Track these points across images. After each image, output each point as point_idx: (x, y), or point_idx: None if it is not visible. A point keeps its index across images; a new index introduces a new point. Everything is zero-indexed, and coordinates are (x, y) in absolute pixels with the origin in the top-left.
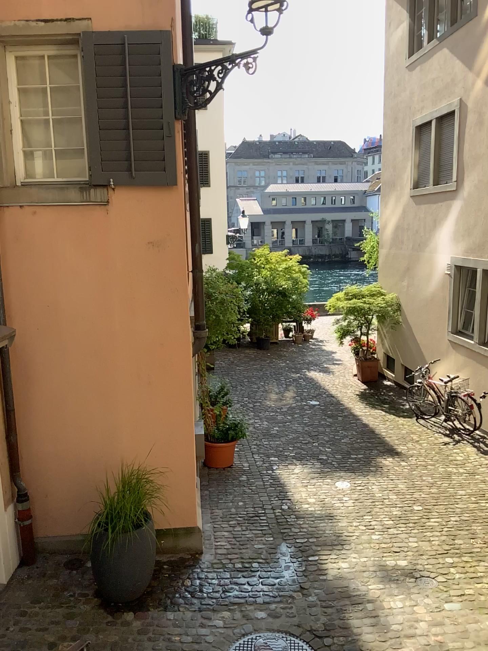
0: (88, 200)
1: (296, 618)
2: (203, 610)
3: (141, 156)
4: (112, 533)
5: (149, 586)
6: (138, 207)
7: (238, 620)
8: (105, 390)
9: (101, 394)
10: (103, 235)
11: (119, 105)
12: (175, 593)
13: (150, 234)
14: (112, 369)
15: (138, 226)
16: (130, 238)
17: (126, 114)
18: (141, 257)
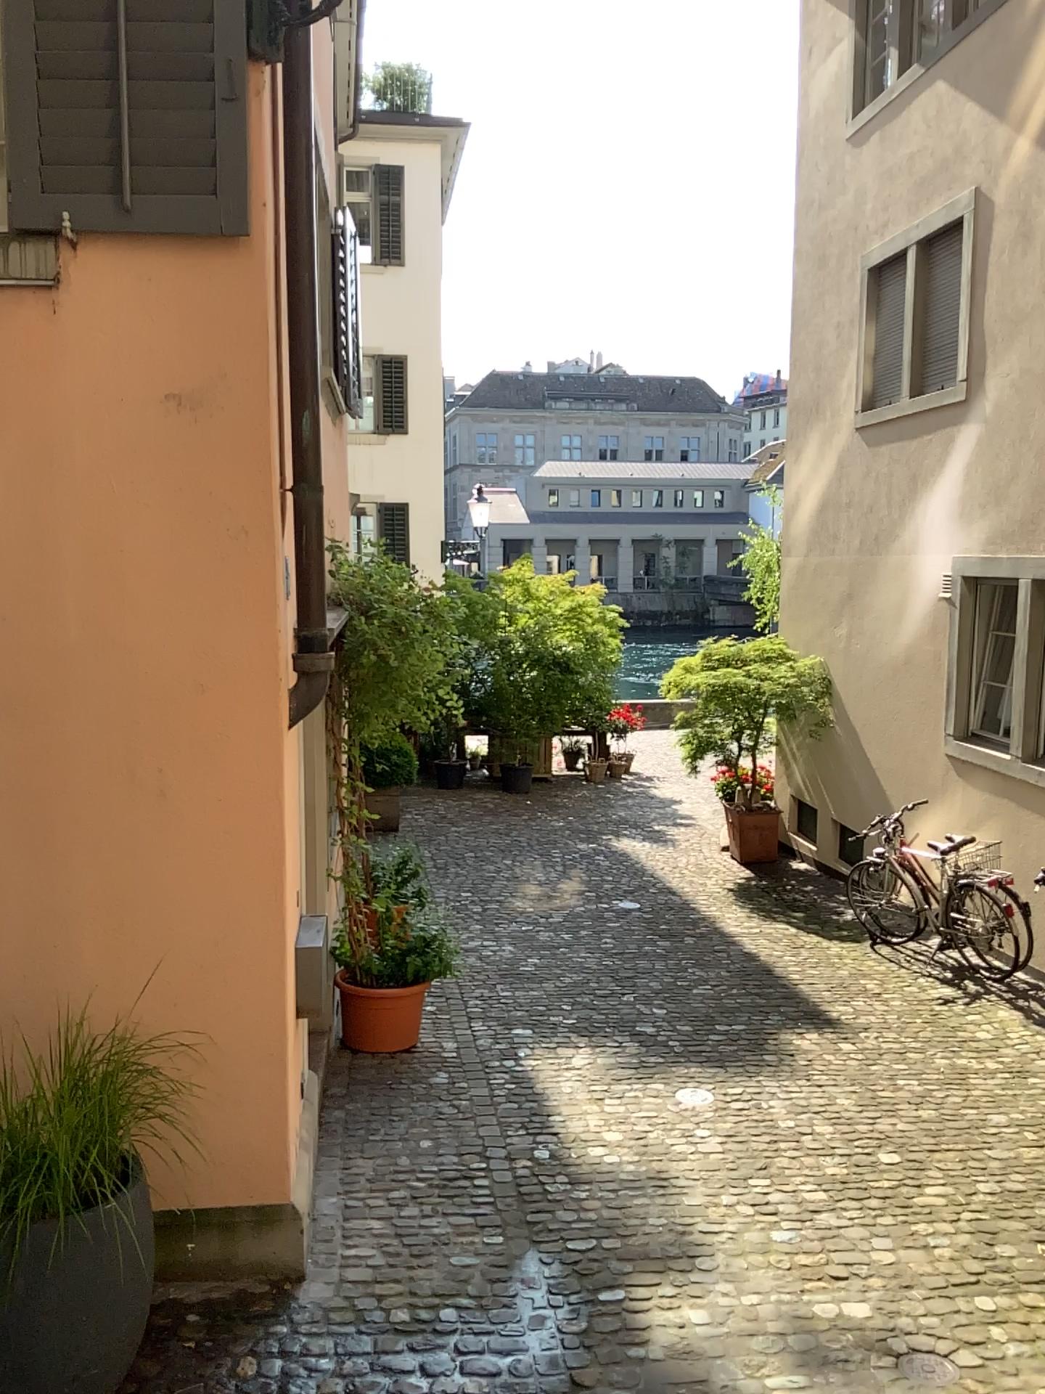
0: (2, 273)
1: None
2: None
3: (153, 156)
4: (8, 1220)
5: (132, 1378)
6: (144, 300)
7: None
8: (40, 812)
9: (27, 822)
10: (44, 372)
11: (94, 13)
12: None
13: (176, 374)
14: (59, 751)
15: (141, 352)
16: (118, 383)
17: (114, 37)
18: (149, 438)
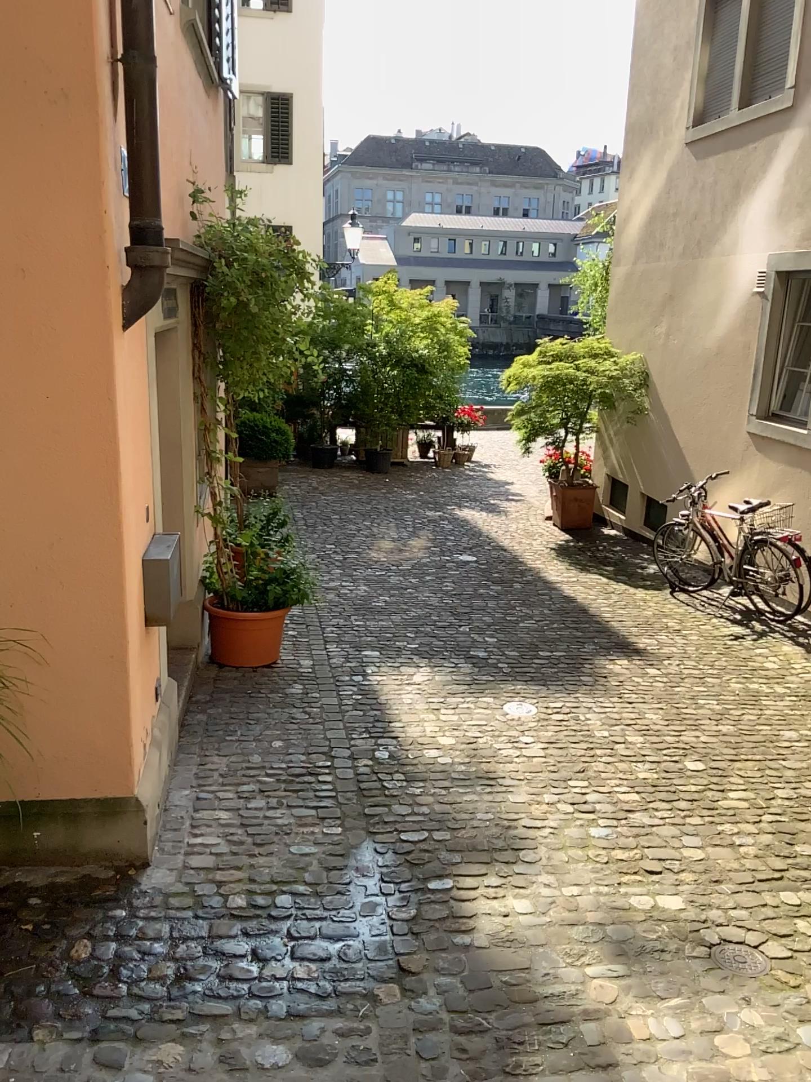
0: None
1: (375, 1073)
2: (105, 1037)
3: None
4: None
5: None
6: None
7: (199, 1077)
8: None
9: None
10: None
11: None
12: (38, 982)
13: None
14: None
15: None
16: None
17: None
18: None
